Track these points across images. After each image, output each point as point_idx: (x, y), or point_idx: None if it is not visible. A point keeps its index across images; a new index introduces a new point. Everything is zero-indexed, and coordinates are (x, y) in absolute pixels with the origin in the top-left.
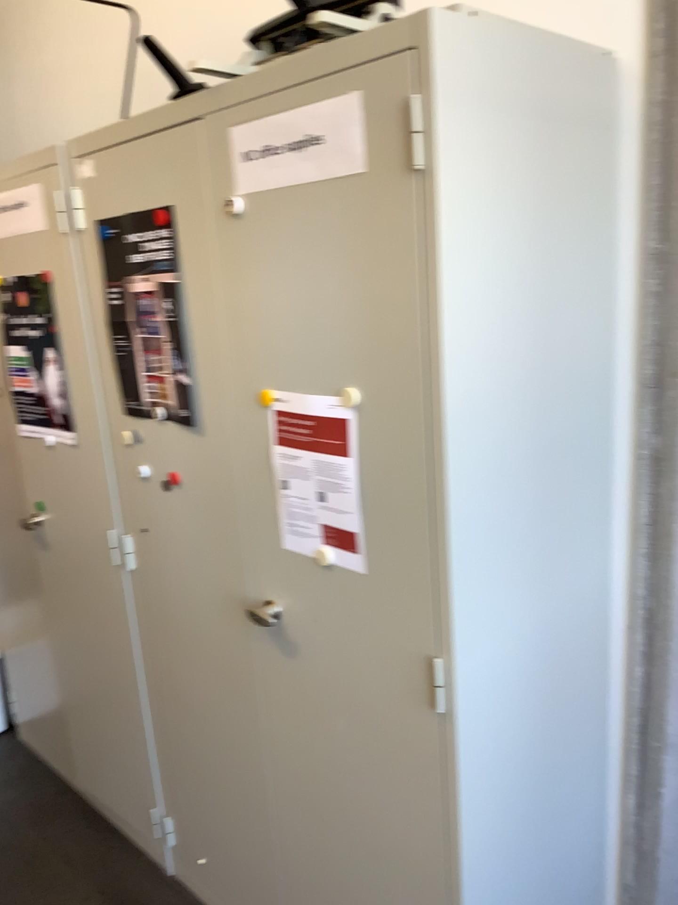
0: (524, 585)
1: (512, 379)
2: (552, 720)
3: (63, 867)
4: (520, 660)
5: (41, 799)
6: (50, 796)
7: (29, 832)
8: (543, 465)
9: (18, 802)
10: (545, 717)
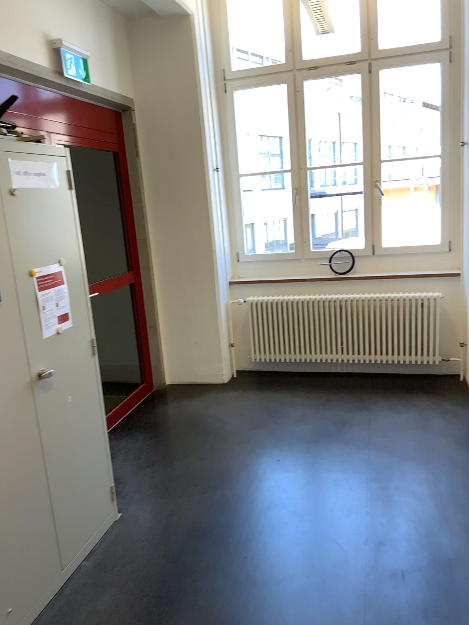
0: None
1: None
2: None
3: None
4: None
5: None
6: None
7: None
8: None
9: None
10: None
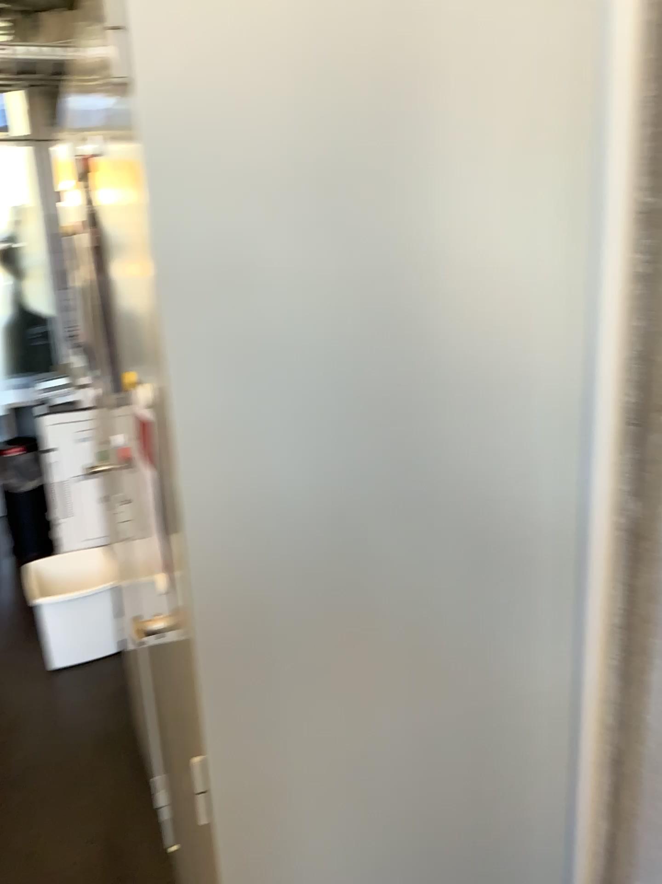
0: (358, 679)
1: (326, 396)
2: (429, 858)
3: (92, 798)
4: (354, 775)
5: (113, 725)
6: (122, 723)
7: (87, 753)
8: (399, 521)
9: (94, 721)
10: (415, 853)
